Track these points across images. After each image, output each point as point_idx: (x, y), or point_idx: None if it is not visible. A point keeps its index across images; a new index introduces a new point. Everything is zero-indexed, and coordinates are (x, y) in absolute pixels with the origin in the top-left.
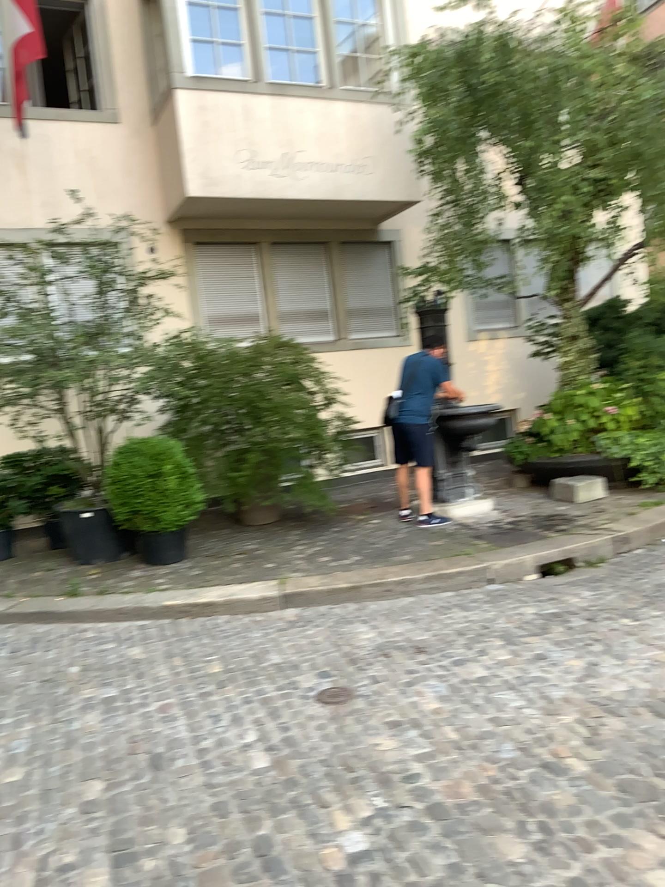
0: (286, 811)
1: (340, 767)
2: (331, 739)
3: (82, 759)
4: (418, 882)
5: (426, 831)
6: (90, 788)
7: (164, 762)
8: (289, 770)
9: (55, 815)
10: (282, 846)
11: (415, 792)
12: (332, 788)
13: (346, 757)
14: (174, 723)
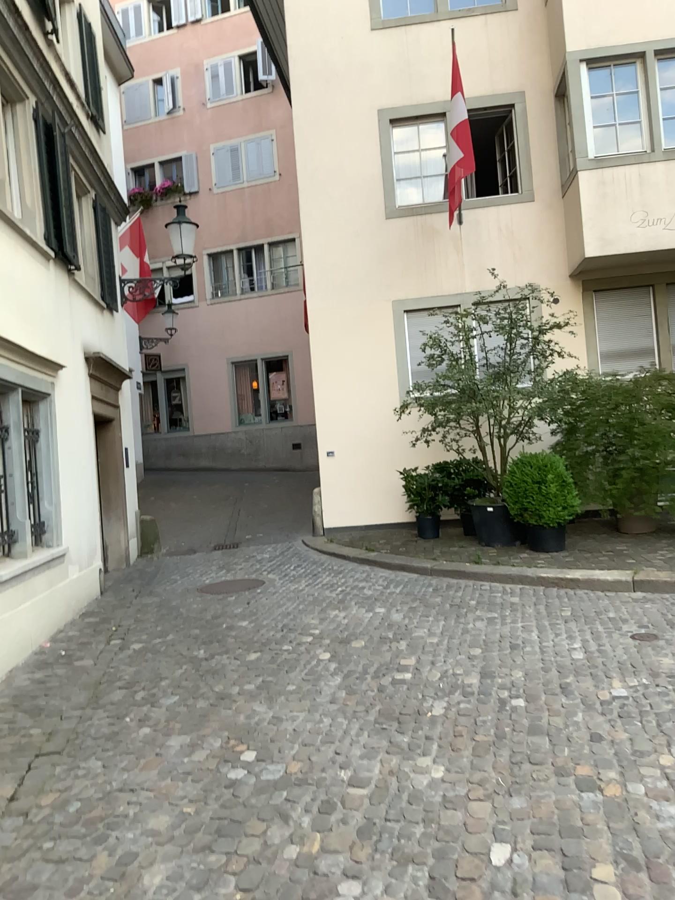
0: (583, 674)
1: (627, 664)
2: (628, 652)
3: (472, 639)
4: (649, 709)
5: (666, 694)
6: (474, 650)
7: (519, 646)
8: (593, 659)
9: (454, 657)
10: (575, 685)
11: (670, 680)
12: (617, 670)
13: (634, 660)
14: (530, 632)
